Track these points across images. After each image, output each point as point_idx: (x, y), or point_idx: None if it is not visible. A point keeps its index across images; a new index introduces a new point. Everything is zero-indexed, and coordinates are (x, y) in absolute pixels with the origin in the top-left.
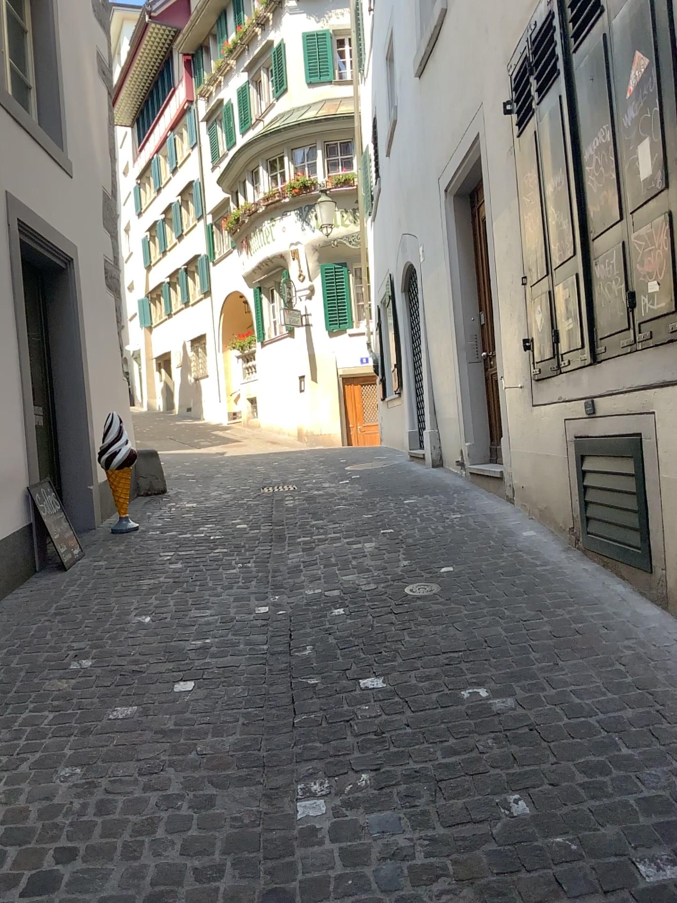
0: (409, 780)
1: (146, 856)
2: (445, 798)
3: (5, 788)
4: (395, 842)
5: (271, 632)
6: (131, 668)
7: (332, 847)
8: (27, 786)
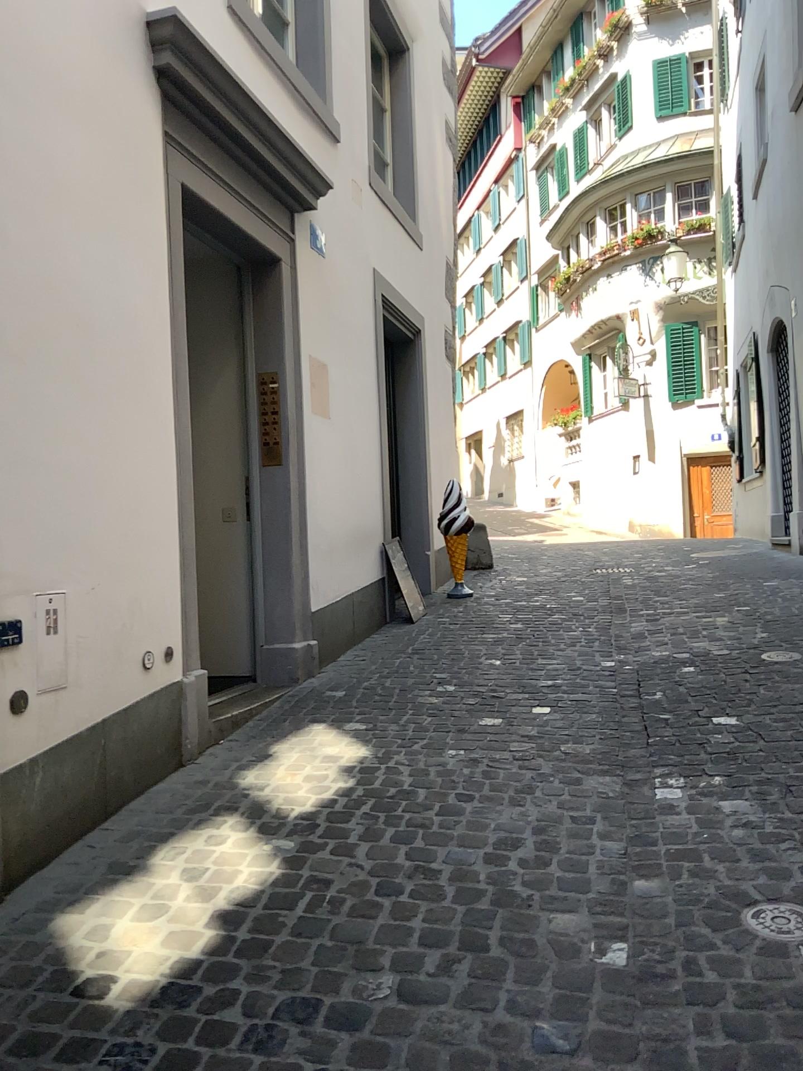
0: (761, 784)
1: (530, 806)
2: (795, 797)
3: (407, 757)
4: (746, 819)
5: (621, 679)
6: (491, 695)
7: (689, 816)
8: (424, 758)
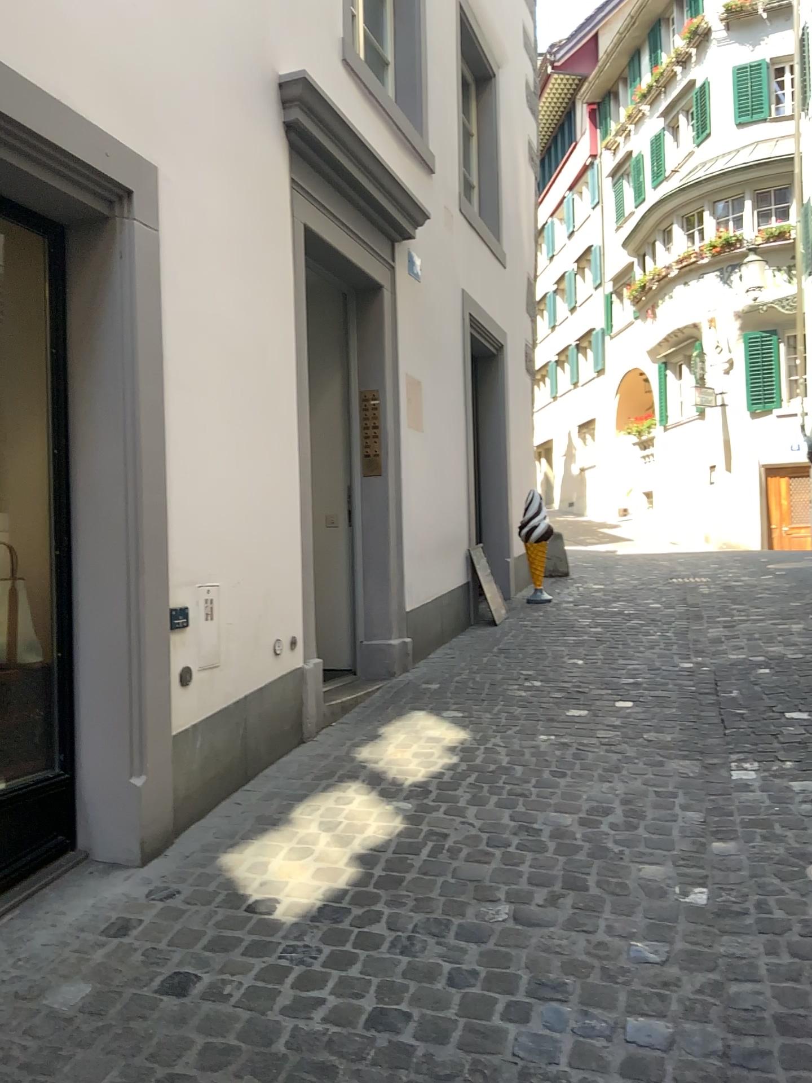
0: None
1: (618, 782)
2: None
3: (503, 740)
4: None
5: (698, 678)
6: (577, 690)
7: (762, 793)
8: (519, 741)
